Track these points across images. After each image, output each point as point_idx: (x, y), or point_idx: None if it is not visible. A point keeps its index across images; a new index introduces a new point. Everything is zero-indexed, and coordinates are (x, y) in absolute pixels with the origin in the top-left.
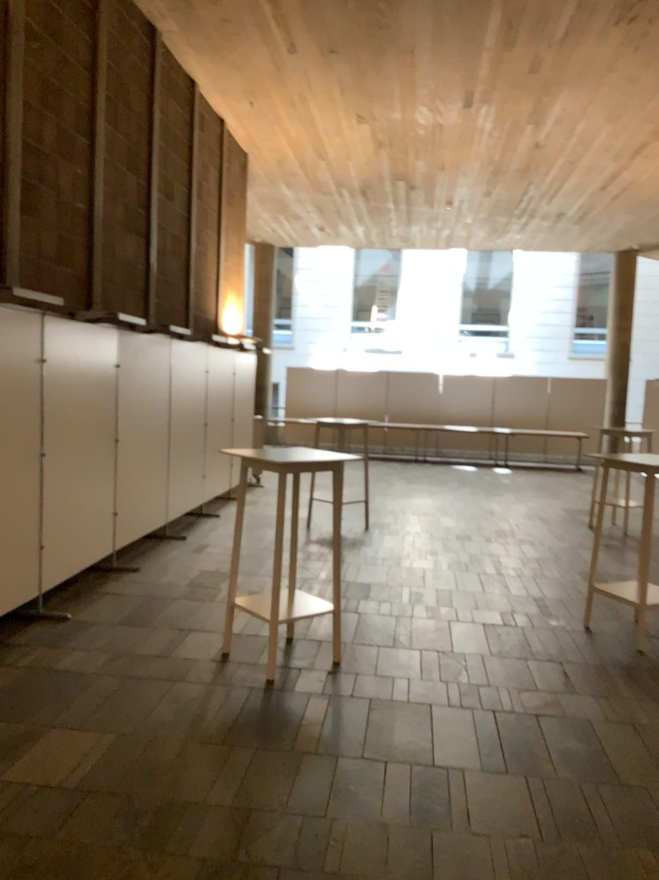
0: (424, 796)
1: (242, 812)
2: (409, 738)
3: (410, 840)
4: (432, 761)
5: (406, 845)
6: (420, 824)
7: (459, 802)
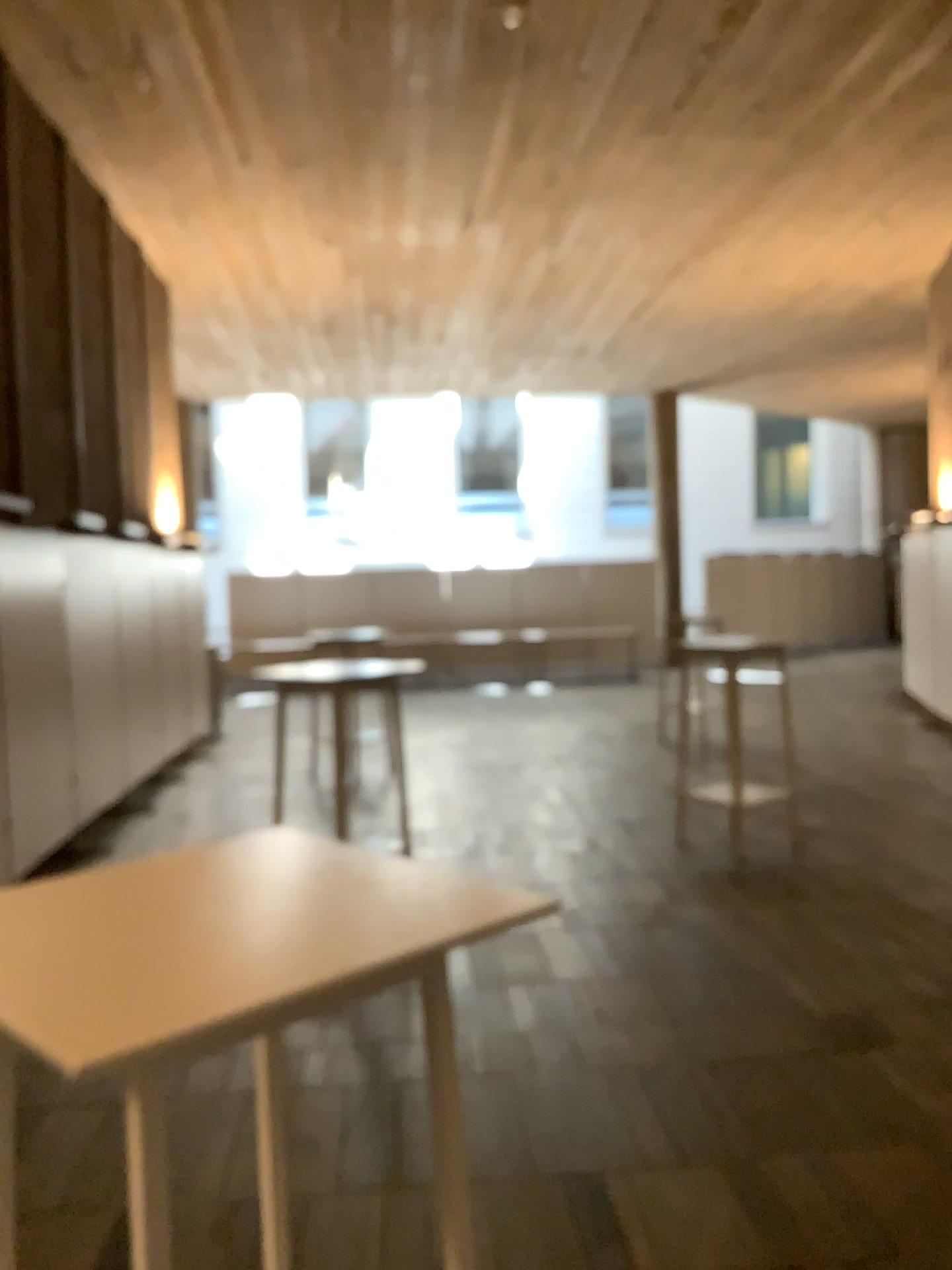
0: (548, 1004)
1: (364, 1043)
2: (515, 962)
3: (545, 1038)
4: (546, 977)
5: (543, 1042)
6: (552, 1026)
7: (584, 1004)
